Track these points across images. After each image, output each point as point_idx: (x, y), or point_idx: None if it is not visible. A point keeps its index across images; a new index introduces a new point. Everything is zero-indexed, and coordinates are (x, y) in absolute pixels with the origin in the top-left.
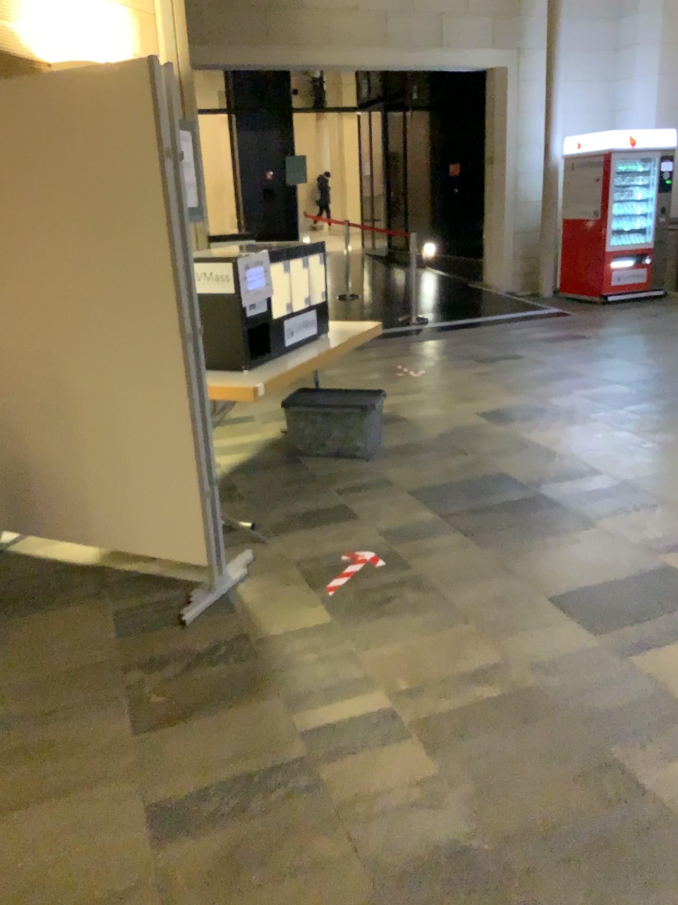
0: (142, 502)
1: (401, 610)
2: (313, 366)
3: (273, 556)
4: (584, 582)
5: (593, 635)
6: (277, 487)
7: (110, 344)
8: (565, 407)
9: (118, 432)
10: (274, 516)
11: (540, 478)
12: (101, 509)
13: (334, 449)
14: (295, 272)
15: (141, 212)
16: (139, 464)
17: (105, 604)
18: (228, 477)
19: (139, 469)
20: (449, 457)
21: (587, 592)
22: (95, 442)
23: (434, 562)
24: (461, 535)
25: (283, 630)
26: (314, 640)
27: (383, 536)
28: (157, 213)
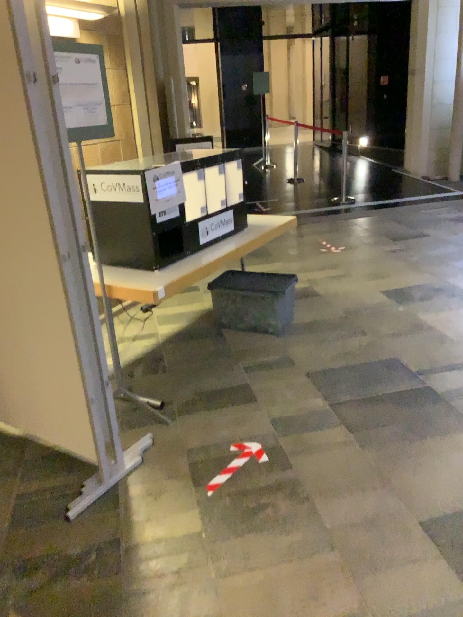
0: (45, 397)
1: (269, 522)
2: (224, 261)
3: (171, 439)
4: (458, 503)
5: (462, 584)
6: (195, 361)
7: (6, 258)
8: (459, 289)
9: (20, 335)
10: (184, 393)
11: (427, 366)
12: (17, 396)
13: (249, 325)
14: (212, 178)
15: (15, 136)
16: (38, 365)
17: (10, 486)
18: (159, 347)
19: (38, 369)
20: (347, 337)
21: (460, 517)
22: (5, 341)
23: (313, 462)
24: (344, 429)
25: (153, 536)
26: (177, 554)
27: (273, 423)
28: (28, 137)
